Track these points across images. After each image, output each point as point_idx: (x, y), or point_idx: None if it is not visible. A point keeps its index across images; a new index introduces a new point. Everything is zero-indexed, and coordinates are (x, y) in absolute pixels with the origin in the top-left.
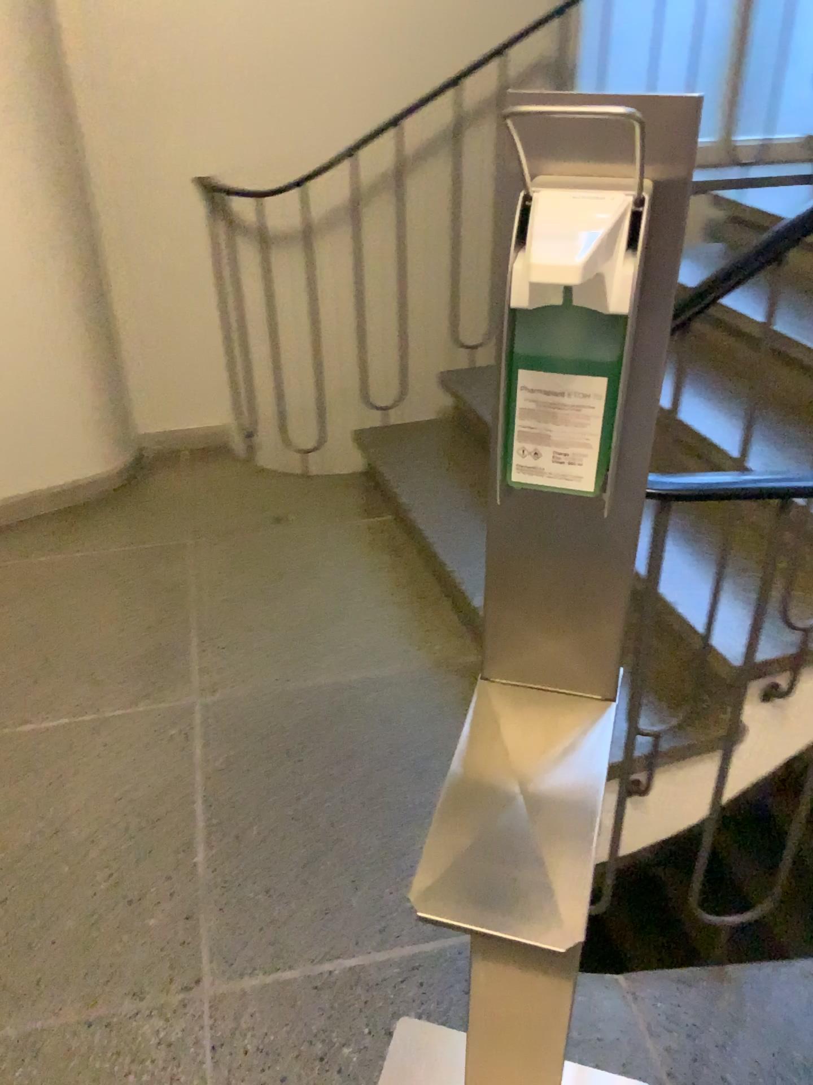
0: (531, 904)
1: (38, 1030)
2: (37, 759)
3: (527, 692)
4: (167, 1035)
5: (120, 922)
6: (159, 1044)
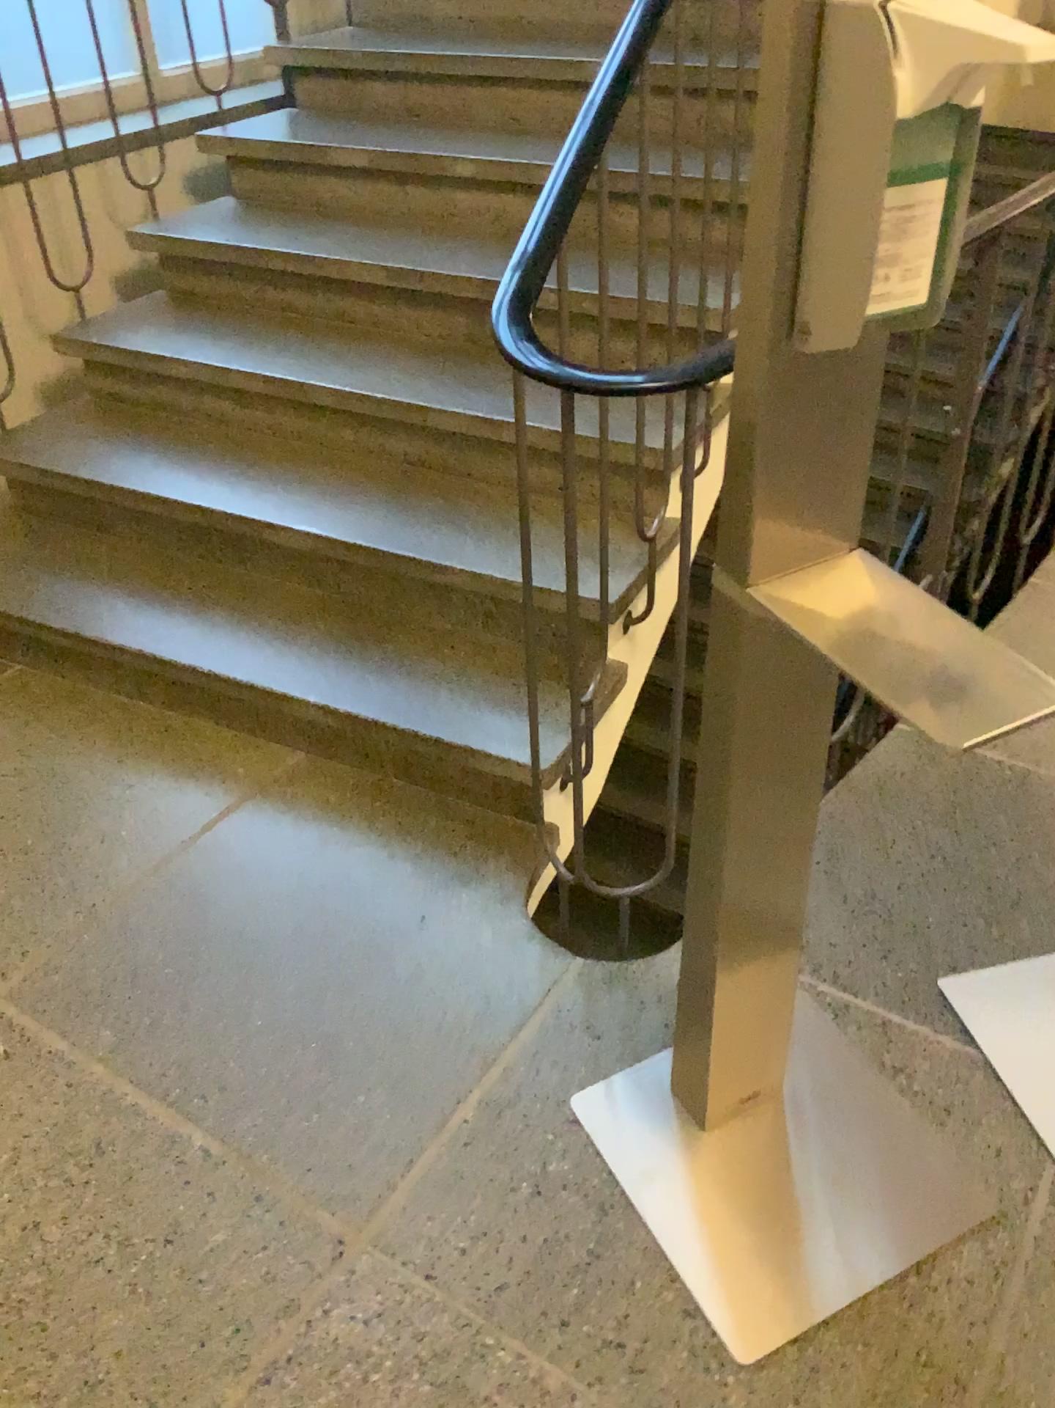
0: (1000, 692)
1: None
2: None
3: (790, 574)
4: (367, 1308)
5: (178, 1269)
6: (366, 1324)
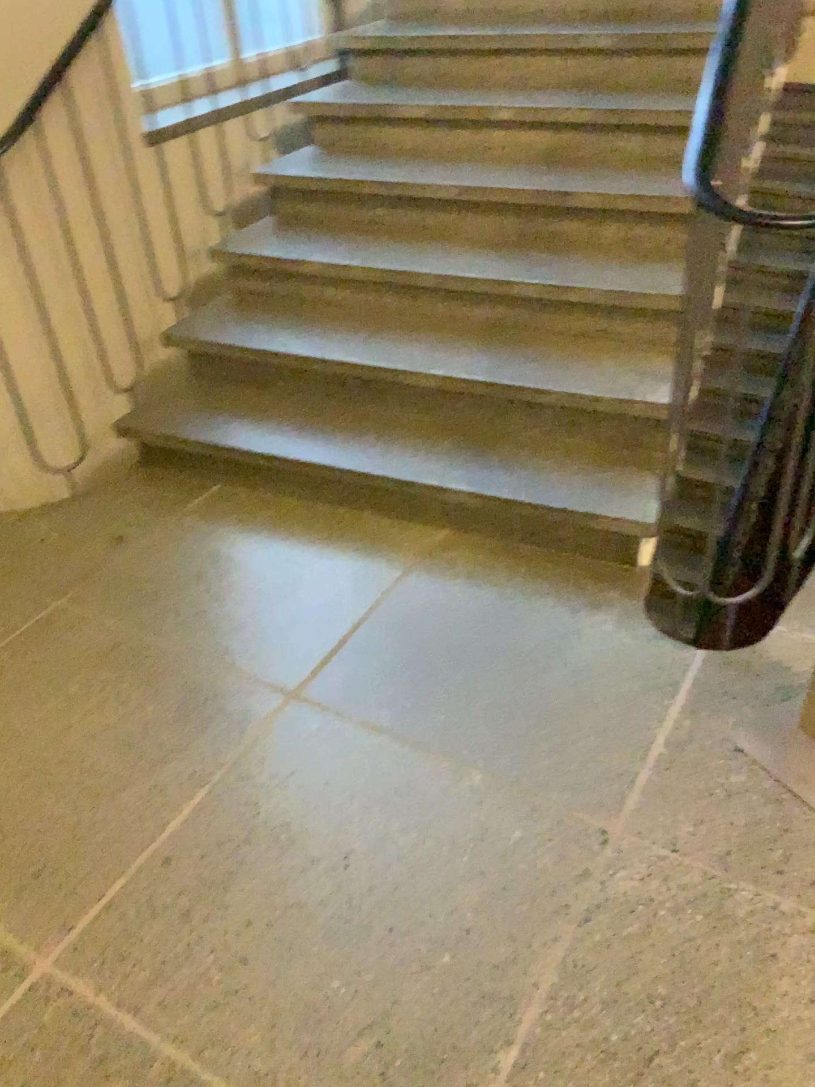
0: None
1: (563, 957)
2: (229, 837)
3: None
4: (638, 871)
5: (495, 857)
6: (641, 881)
